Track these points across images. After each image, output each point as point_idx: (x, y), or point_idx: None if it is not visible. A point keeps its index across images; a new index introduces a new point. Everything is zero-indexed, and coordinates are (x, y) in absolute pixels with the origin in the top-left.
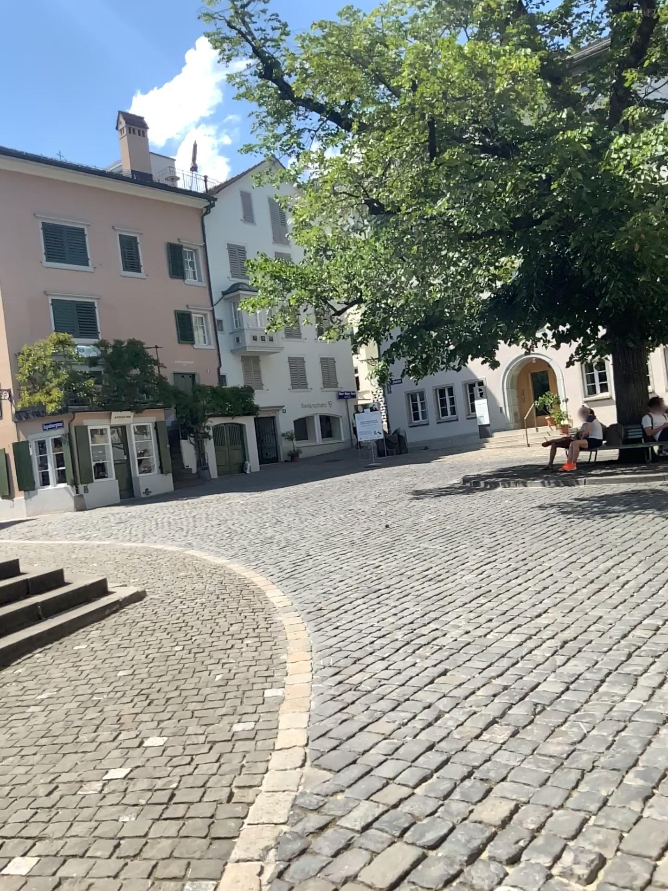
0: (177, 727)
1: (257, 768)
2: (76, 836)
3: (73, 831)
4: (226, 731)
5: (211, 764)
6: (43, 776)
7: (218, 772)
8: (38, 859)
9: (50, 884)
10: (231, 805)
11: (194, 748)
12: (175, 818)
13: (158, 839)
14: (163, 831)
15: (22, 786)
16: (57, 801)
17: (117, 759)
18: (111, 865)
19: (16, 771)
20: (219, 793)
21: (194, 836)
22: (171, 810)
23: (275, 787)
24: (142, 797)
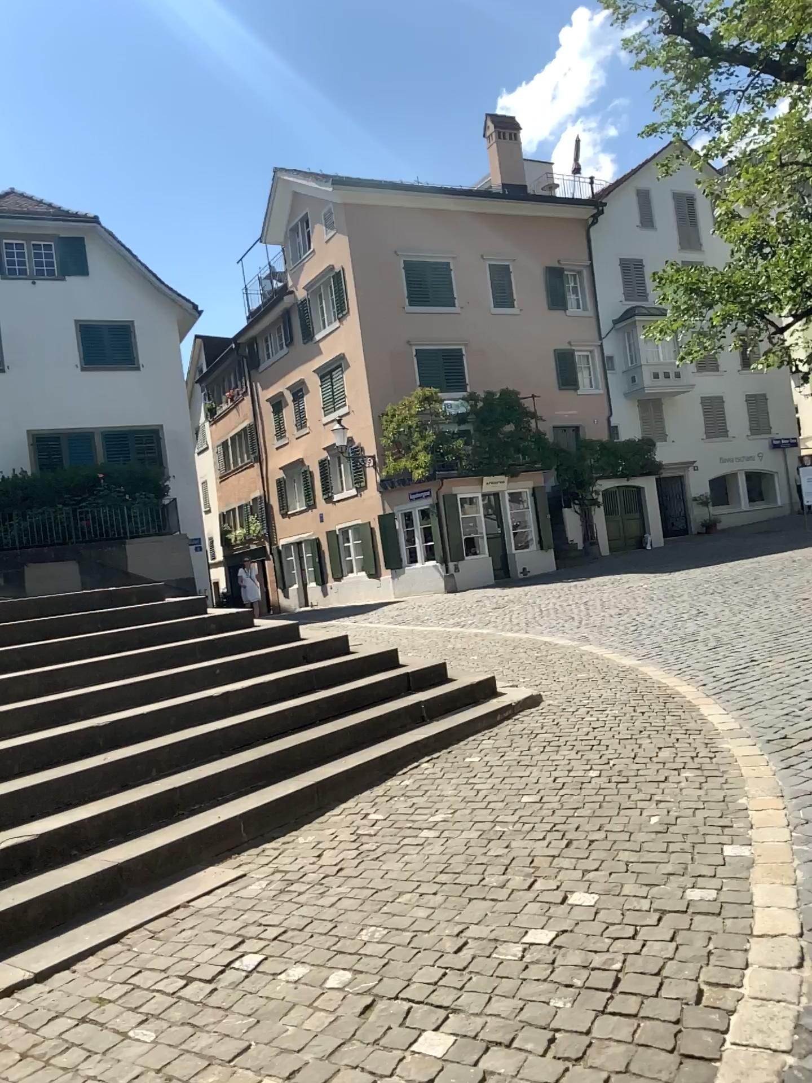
0: (611, 884)
1: (733, 961)
2: (498, 1016)
3: (494, 1008)
4: (679, 899)
5: (665, 943)
6: (450, 926)
7: (676, 957)
8: (456, 1039)
9: (474, 1077)
10: (704, 1010)
11: (638, 918)
12: (626, 1015)
13: (608, 1042)
14: (612, 1030)
15: (427, 936)
16: (470, 962)
17: (538, 917)
18: (550, 1067)
19: (417, 913)
20: (684, 989)
21: (656, 1048)
22: (619, 1002)
23: (766, 995)
24: (577, 976)
